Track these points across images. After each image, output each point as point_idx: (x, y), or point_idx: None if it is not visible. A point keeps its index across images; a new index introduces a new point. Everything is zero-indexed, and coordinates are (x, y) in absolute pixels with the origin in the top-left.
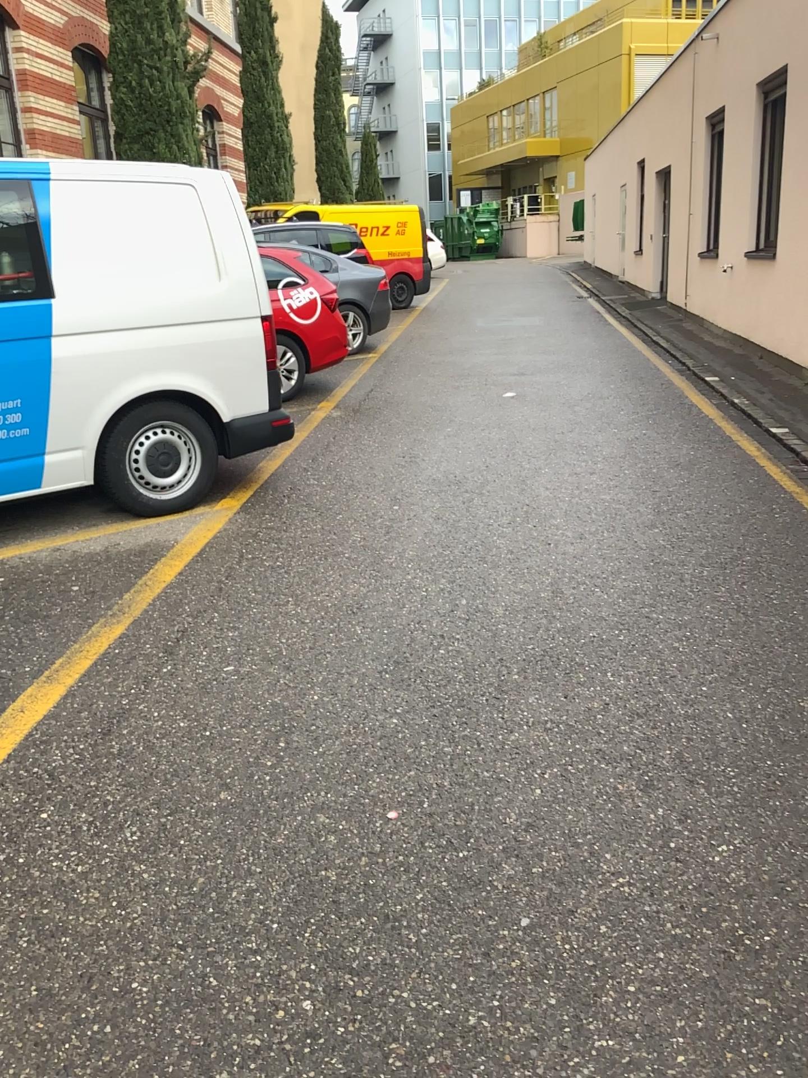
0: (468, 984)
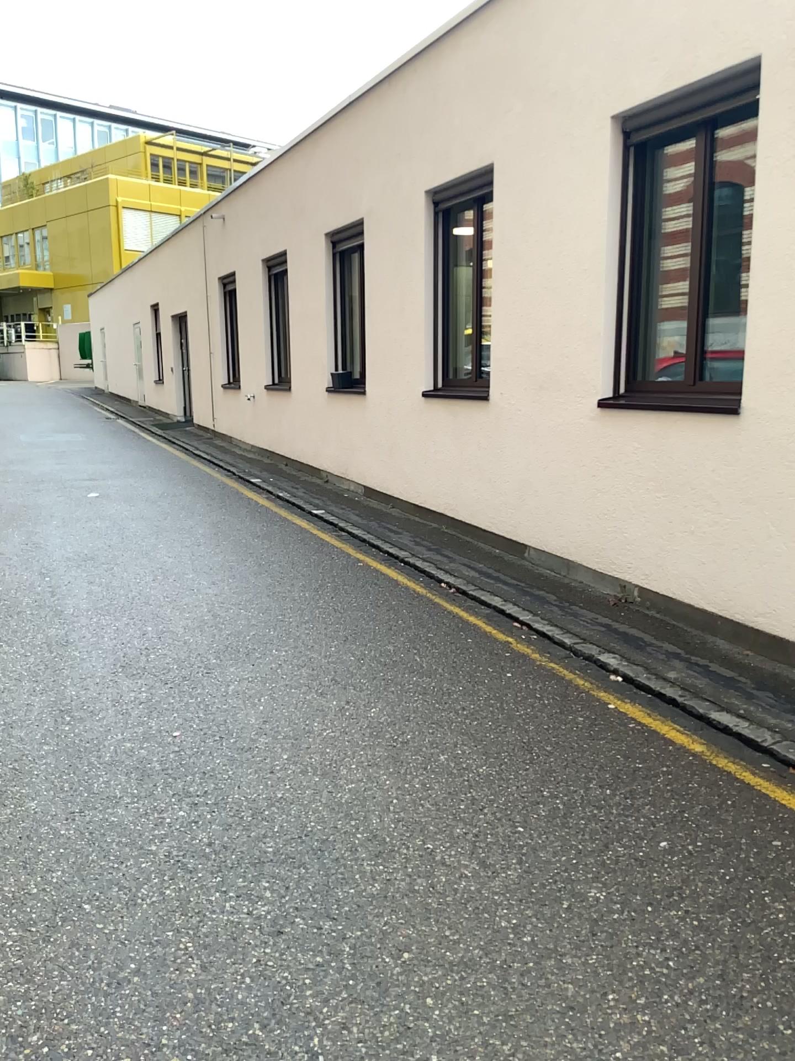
0: (275, 779)
